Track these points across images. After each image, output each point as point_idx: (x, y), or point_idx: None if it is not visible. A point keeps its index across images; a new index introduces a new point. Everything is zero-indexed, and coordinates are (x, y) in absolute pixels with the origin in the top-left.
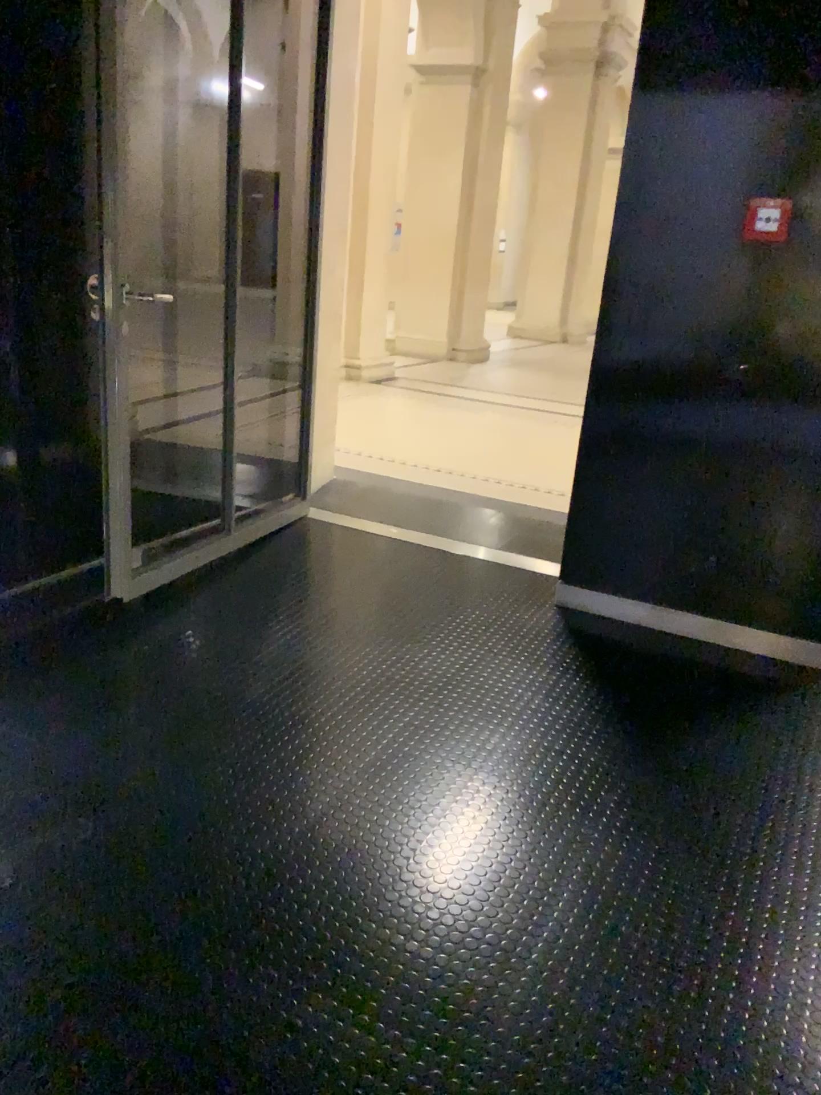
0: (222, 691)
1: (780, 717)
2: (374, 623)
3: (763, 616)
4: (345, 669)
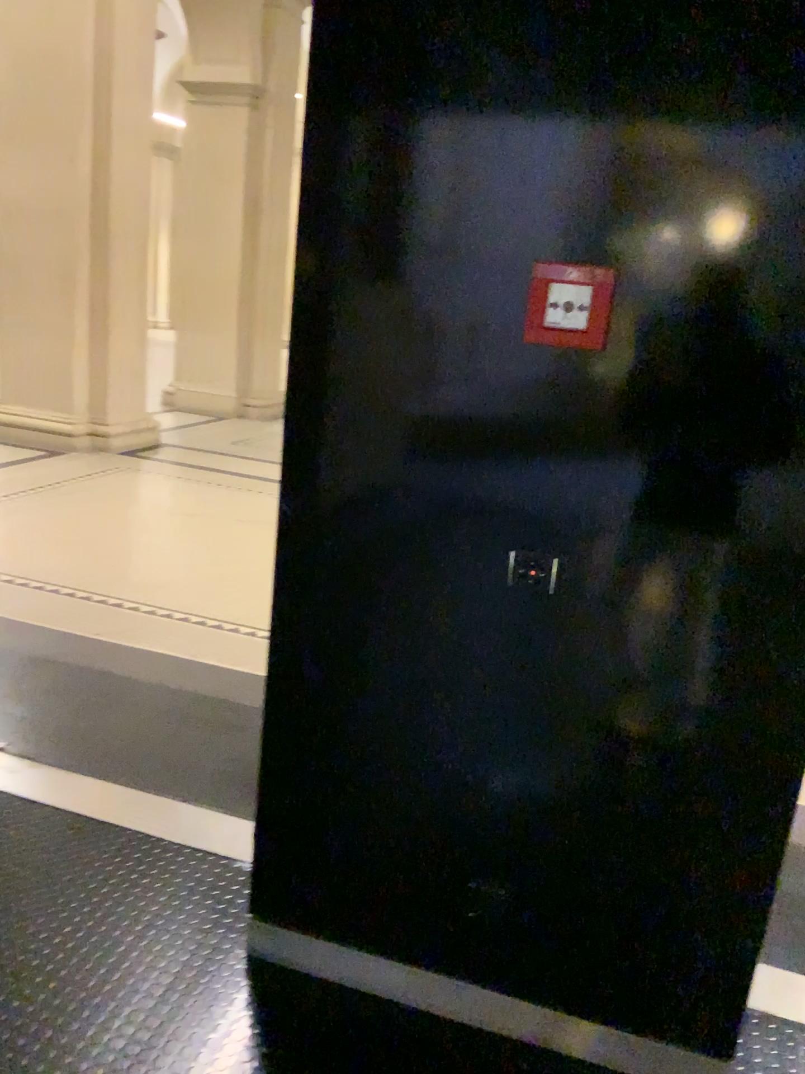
0: None
1: None
2: None
3: (585, 1009)
4: None
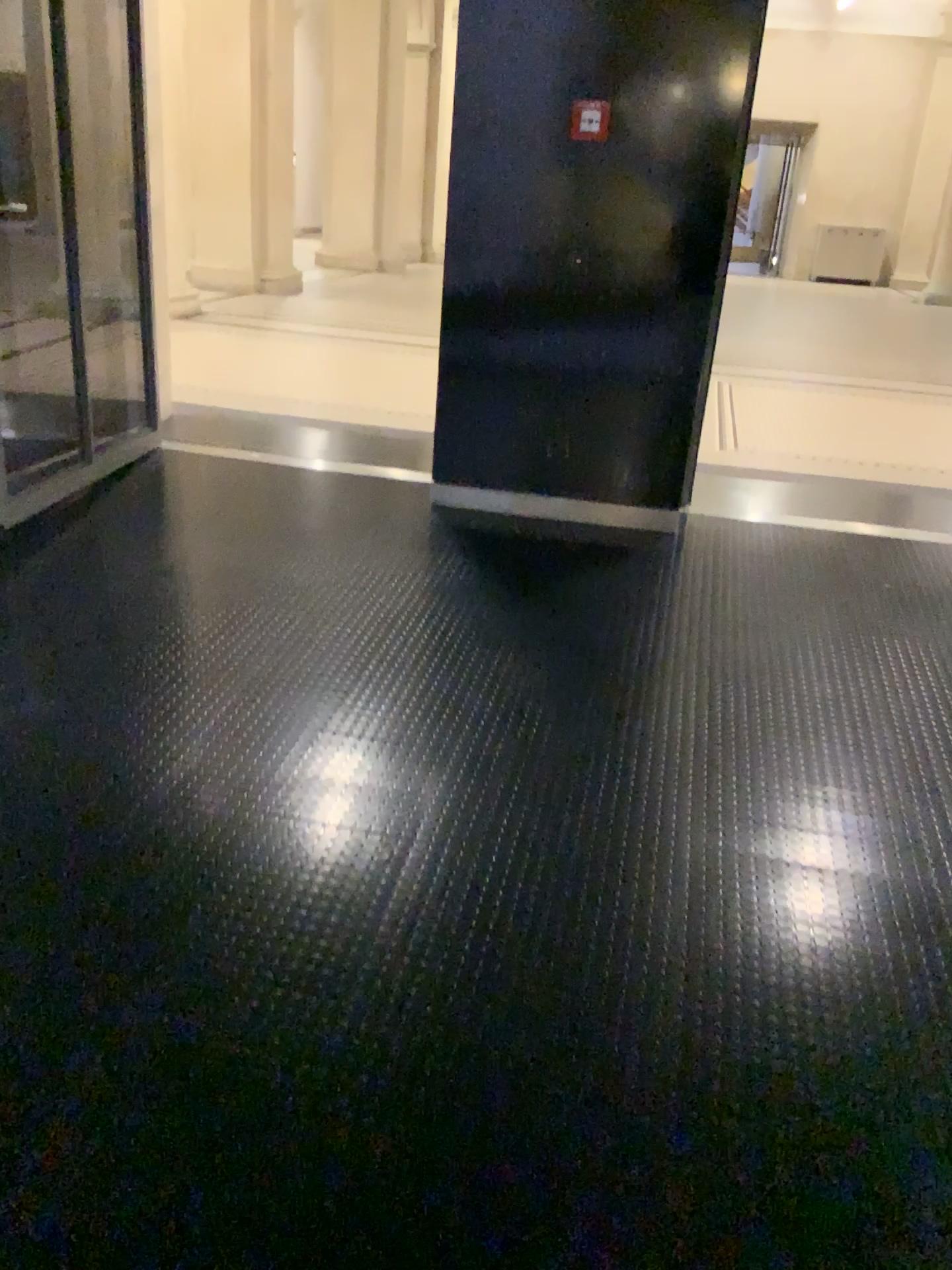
0: (127, 596)
1: (630, 569)
2: (258, 531)
3: (611, 492)
4: (241, 569)
